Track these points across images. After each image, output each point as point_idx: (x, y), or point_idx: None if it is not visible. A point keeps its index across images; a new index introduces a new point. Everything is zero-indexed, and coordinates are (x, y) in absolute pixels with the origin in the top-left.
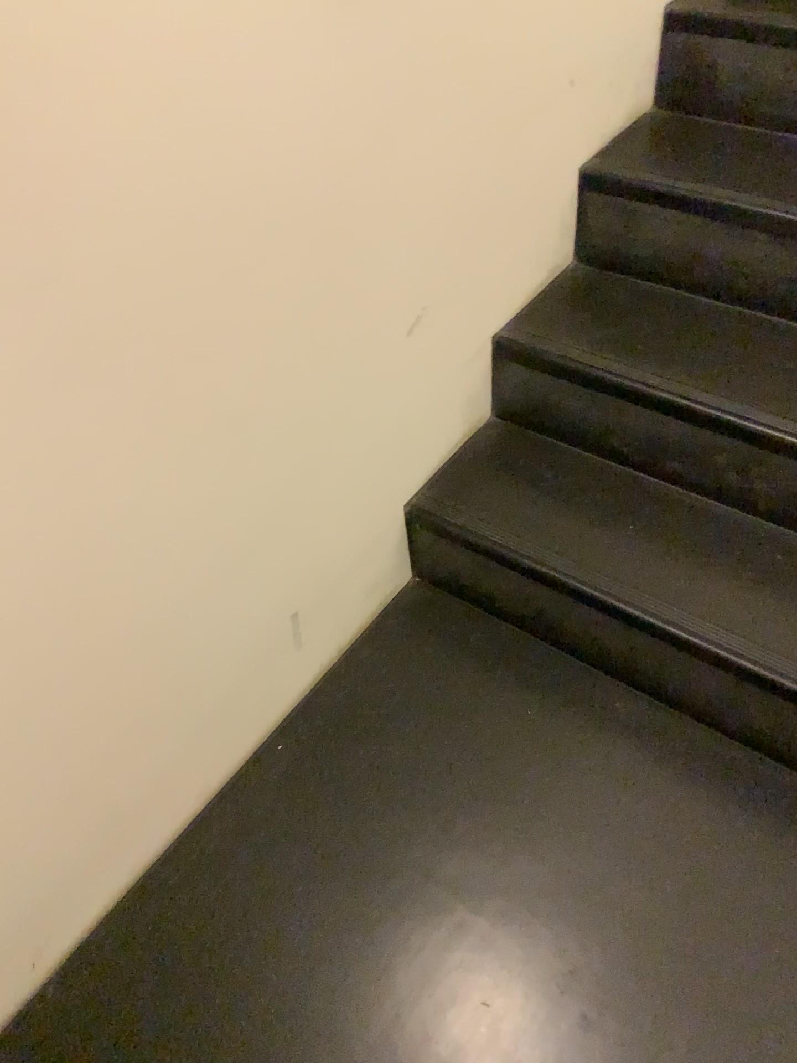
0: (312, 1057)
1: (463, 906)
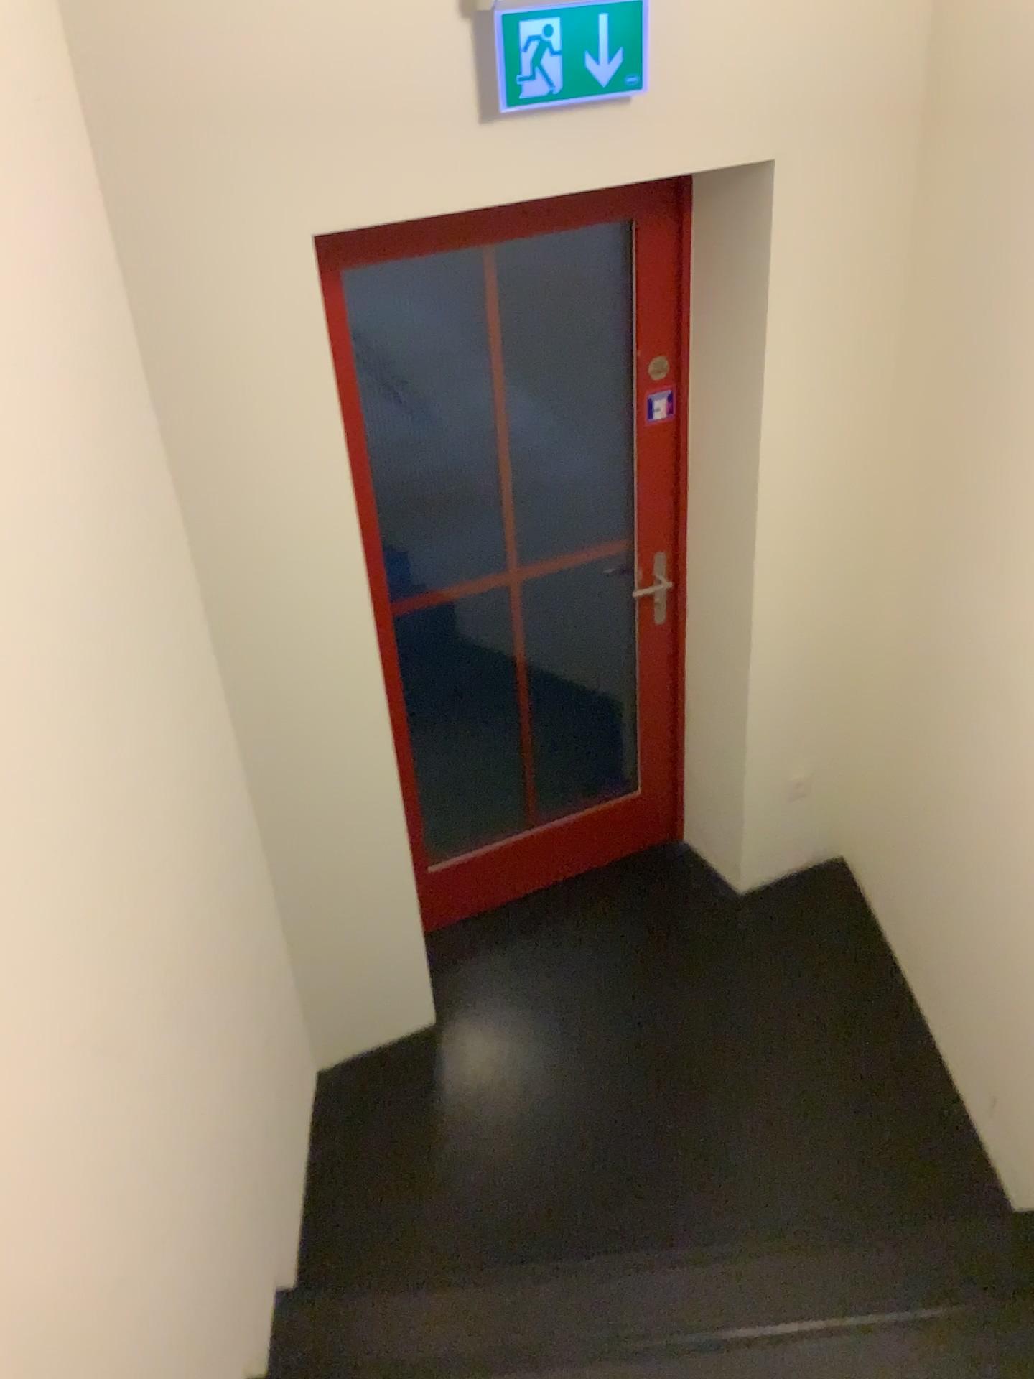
0: (798, 1032)
1: (805, 1110)
